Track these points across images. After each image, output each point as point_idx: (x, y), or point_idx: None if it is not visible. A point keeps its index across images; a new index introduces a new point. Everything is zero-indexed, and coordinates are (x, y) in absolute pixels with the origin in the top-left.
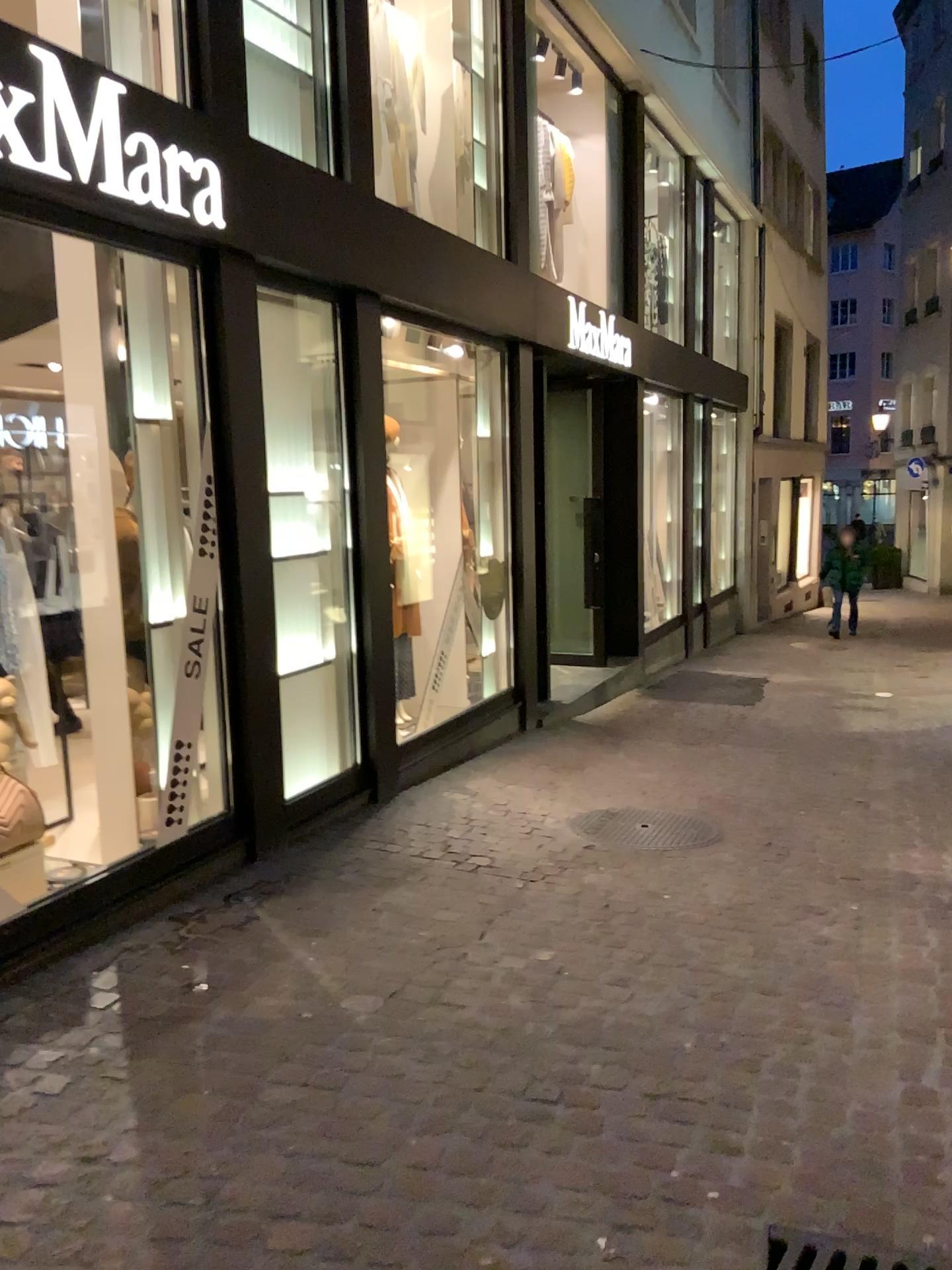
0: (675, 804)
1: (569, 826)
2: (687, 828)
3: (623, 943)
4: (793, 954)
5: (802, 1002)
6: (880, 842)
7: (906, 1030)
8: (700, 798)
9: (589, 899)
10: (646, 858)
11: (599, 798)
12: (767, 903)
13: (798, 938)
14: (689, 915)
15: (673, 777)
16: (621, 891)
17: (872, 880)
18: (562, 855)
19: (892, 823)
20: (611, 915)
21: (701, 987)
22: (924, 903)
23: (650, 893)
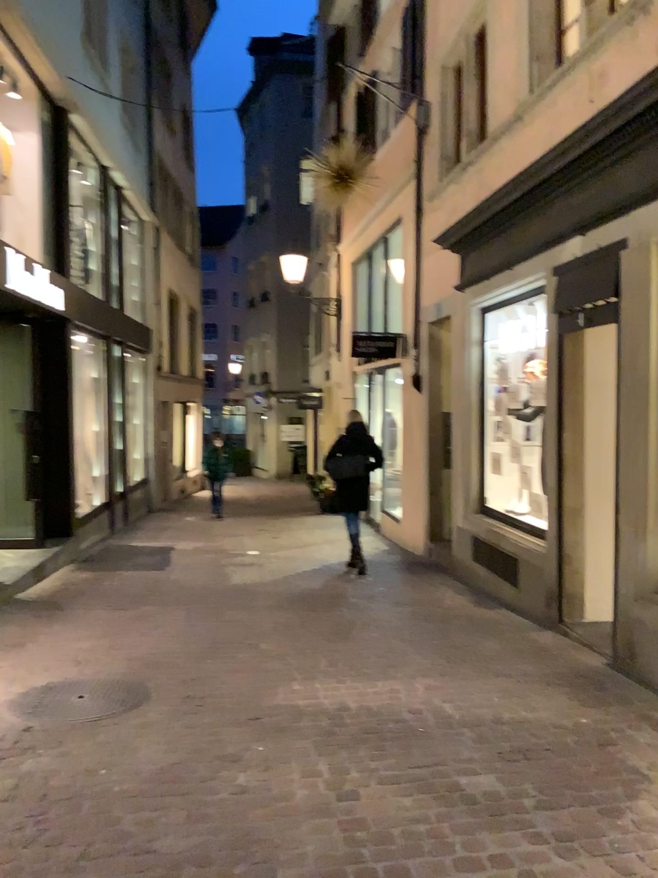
0: (108, 670)
1: (9, 708)
2: (120, 693)
3: (64, 839)
4: (221, 813)
5: (236, 868)
6: (273, 681)
7: (325, 875)
8: (129, 661)
9: (28, 792)
10: (84, 732)
11: (39, 673)
12: (194, 761)
13: (224, 793)
14: (126, 789)
15: (104, 643)
16: (60, 774)
17: (273, 719)
18: (2, 743)
19: (278, 663)
20: (51, 806)
21: (142, 874)
22: (314, 734)
23: (89, 771)
